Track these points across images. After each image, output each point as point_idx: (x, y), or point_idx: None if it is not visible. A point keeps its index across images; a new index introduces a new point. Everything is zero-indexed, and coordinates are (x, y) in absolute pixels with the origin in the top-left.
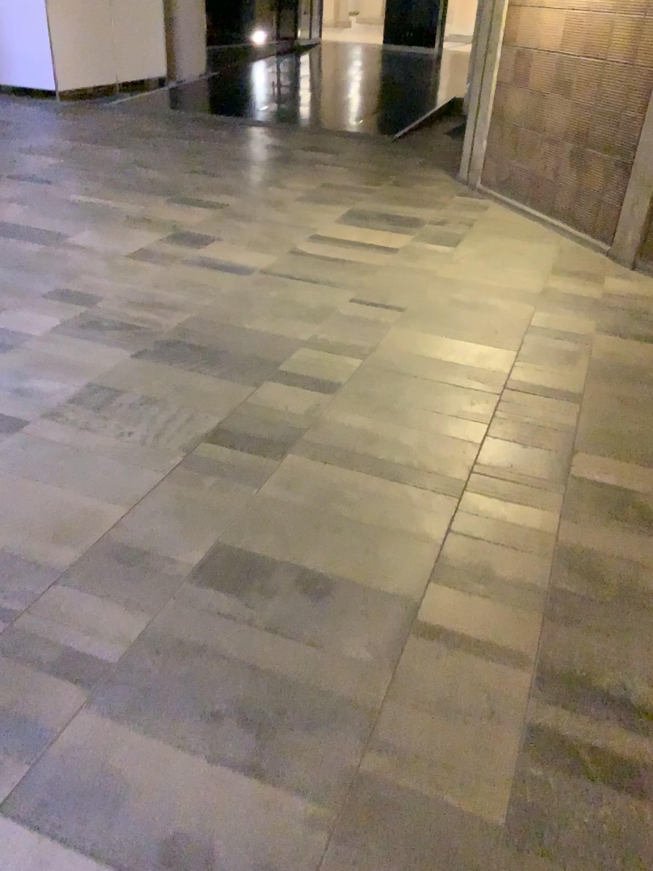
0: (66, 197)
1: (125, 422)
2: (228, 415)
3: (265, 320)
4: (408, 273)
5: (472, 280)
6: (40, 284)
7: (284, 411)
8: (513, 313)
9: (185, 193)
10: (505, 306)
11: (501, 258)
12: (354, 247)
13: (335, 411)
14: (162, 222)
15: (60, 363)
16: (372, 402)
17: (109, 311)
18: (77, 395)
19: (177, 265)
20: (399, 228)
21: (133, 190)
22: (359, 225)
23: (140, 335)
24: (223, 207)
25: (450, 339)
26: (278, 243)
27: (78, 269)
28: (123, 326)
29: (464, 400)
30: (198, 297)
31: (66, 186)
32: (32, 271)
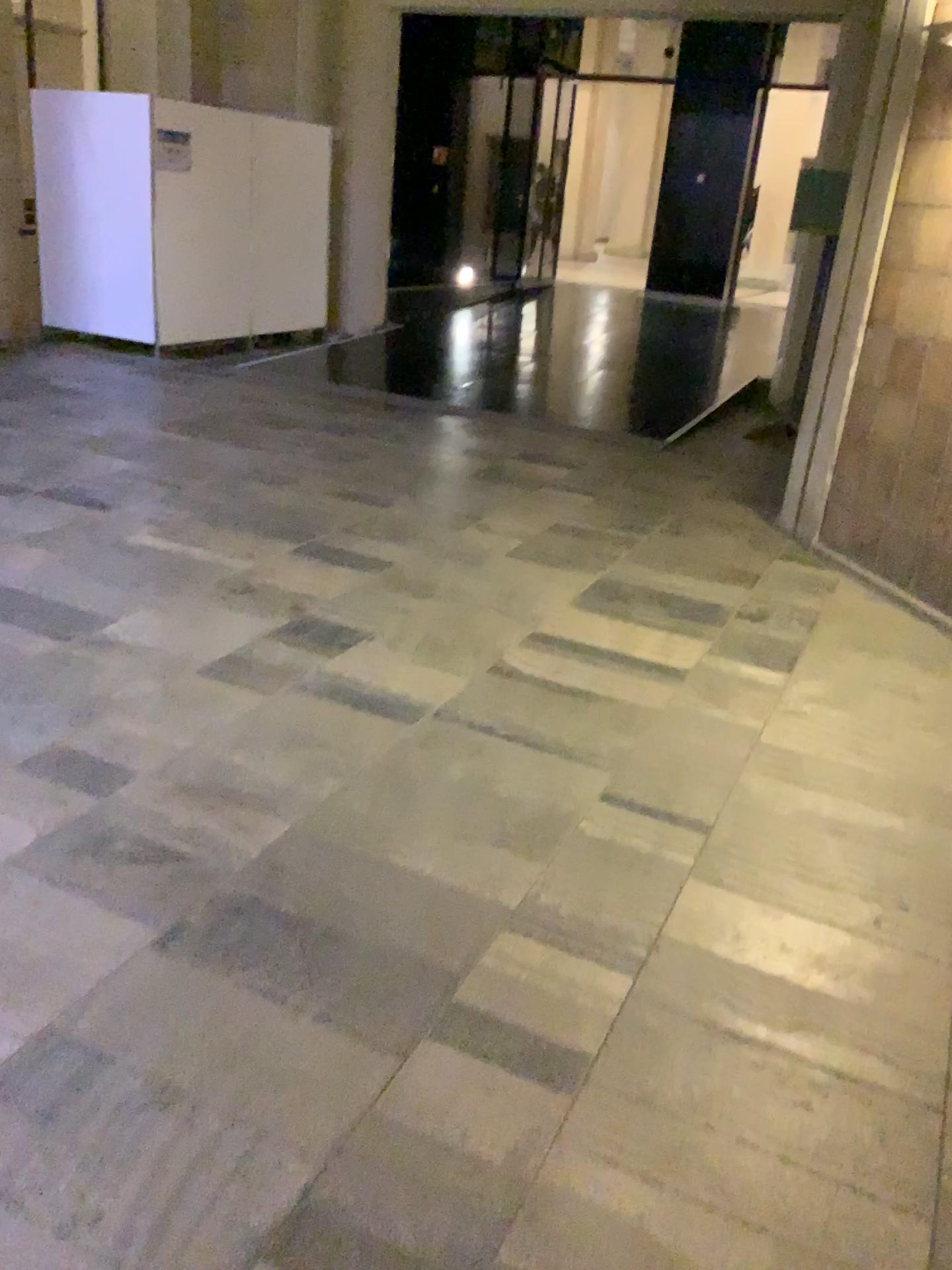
0: (124, 536)
1: (91, 1177)
2: (330, 1163)
3: (435, 851)
4: (710, 735)
5: (832, 756)
6: (25, 733)
7: (457, 1158)
8: (924, 851)
9: (322, 536)
10: (904, 827)
11: (877, 704)
12: (608, 664)
13: (575, 1164)
14: (275, 597)
15: (3, 959)
16: (659, 1133)
17: (136, 811)
18: (8, 1070)
19: (286, 698)
20: (685, 624)
21: (238, 526)
22: (615, 616)
23: (183, 882)
24: (384, 567)
25: (809, 921)
26: (471, 650)
27: (103, 700)
28: (155, 852)
29: (863, 1129)
30: (313, 780)
31: (129, 515)
32: (21, 700)
